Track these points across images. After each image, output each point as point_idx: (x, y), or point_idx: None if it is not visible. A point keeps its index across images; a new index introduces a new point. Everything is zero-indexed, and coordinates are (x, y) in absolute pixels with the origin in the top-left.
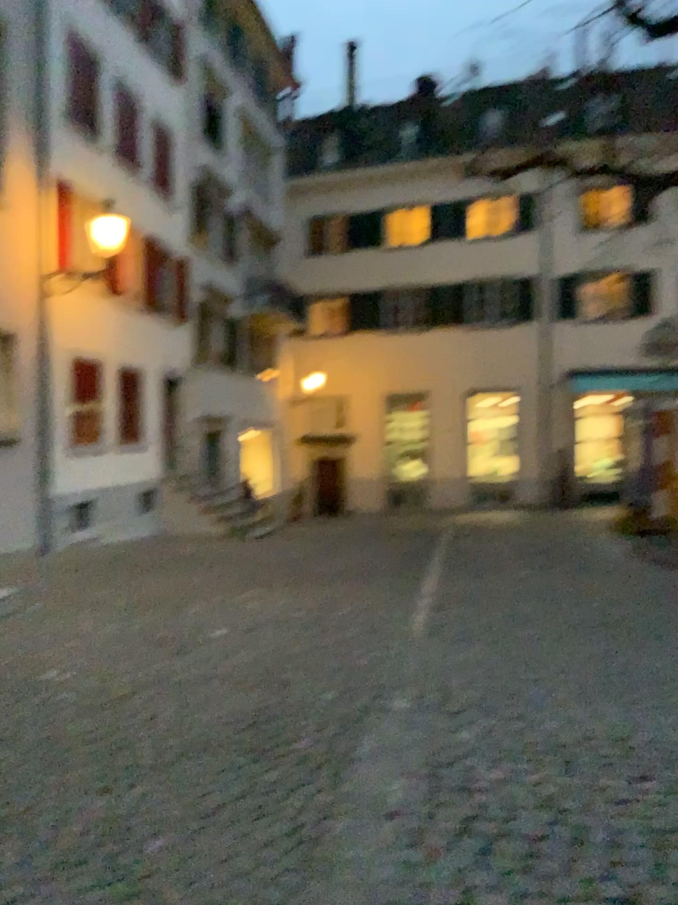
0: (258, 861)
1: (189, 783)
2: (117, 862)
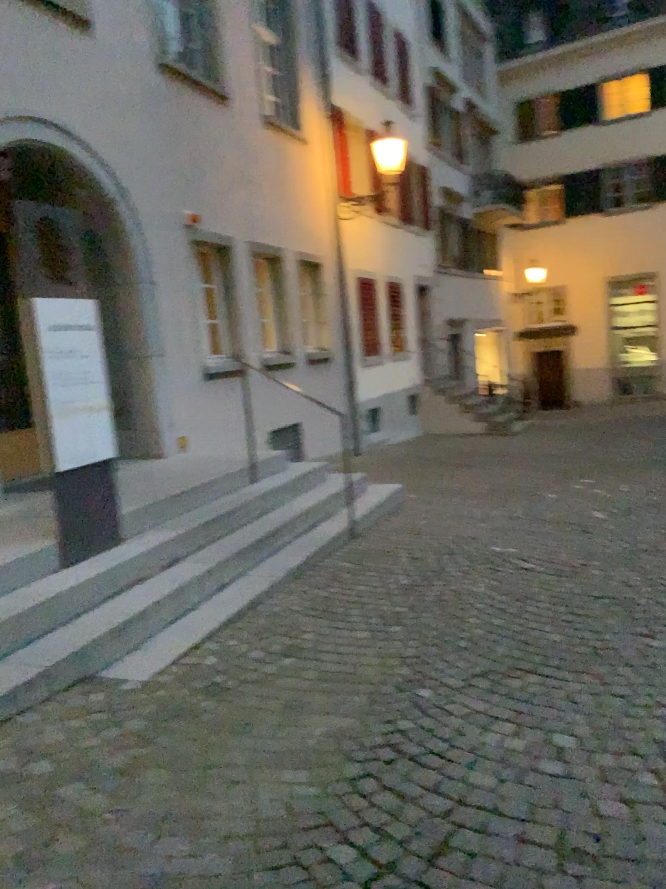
0: None
1: None
2: None
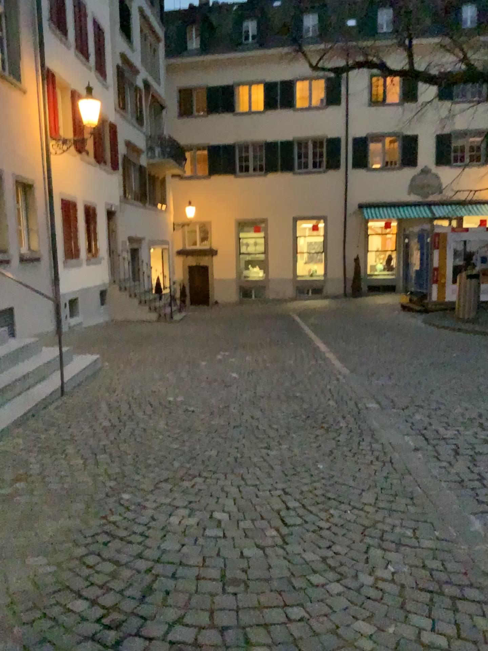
0: (376, 467)
1: (309, 442)
2: (315, 471)
